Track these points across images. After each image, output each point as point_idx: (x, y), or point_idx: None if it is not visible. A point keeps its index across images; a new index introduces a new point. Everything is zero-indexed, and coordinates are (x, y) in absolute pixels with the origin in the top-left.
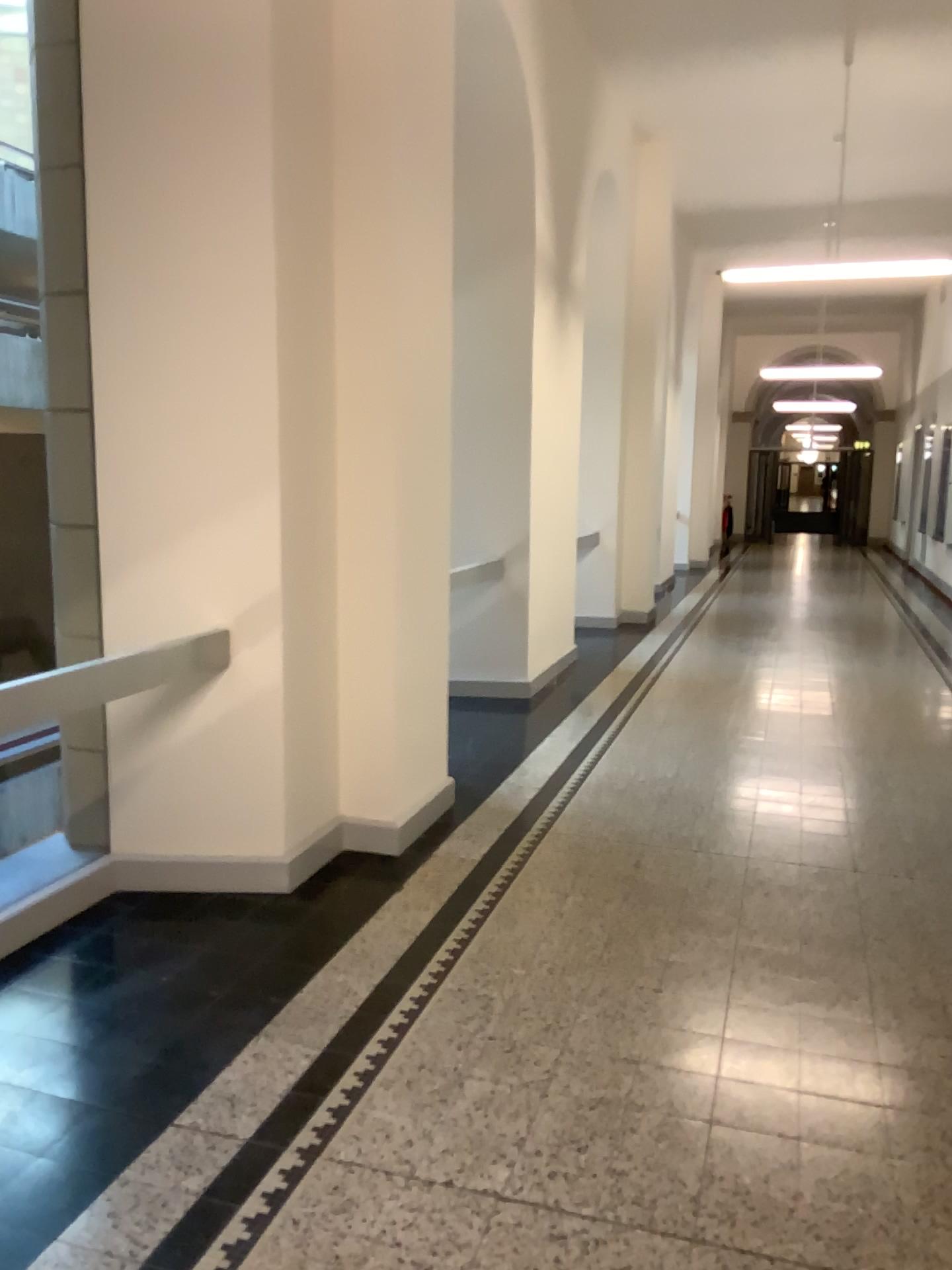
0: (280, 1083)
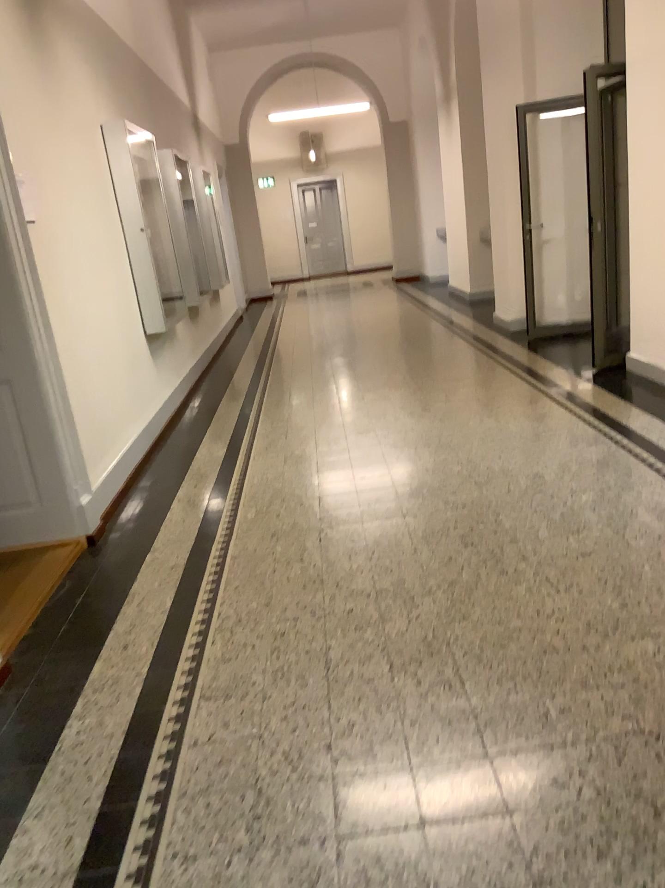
0: None
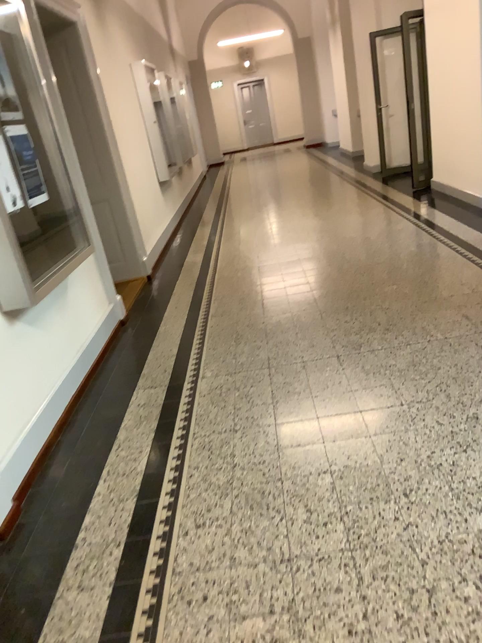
0: (457, 235)
